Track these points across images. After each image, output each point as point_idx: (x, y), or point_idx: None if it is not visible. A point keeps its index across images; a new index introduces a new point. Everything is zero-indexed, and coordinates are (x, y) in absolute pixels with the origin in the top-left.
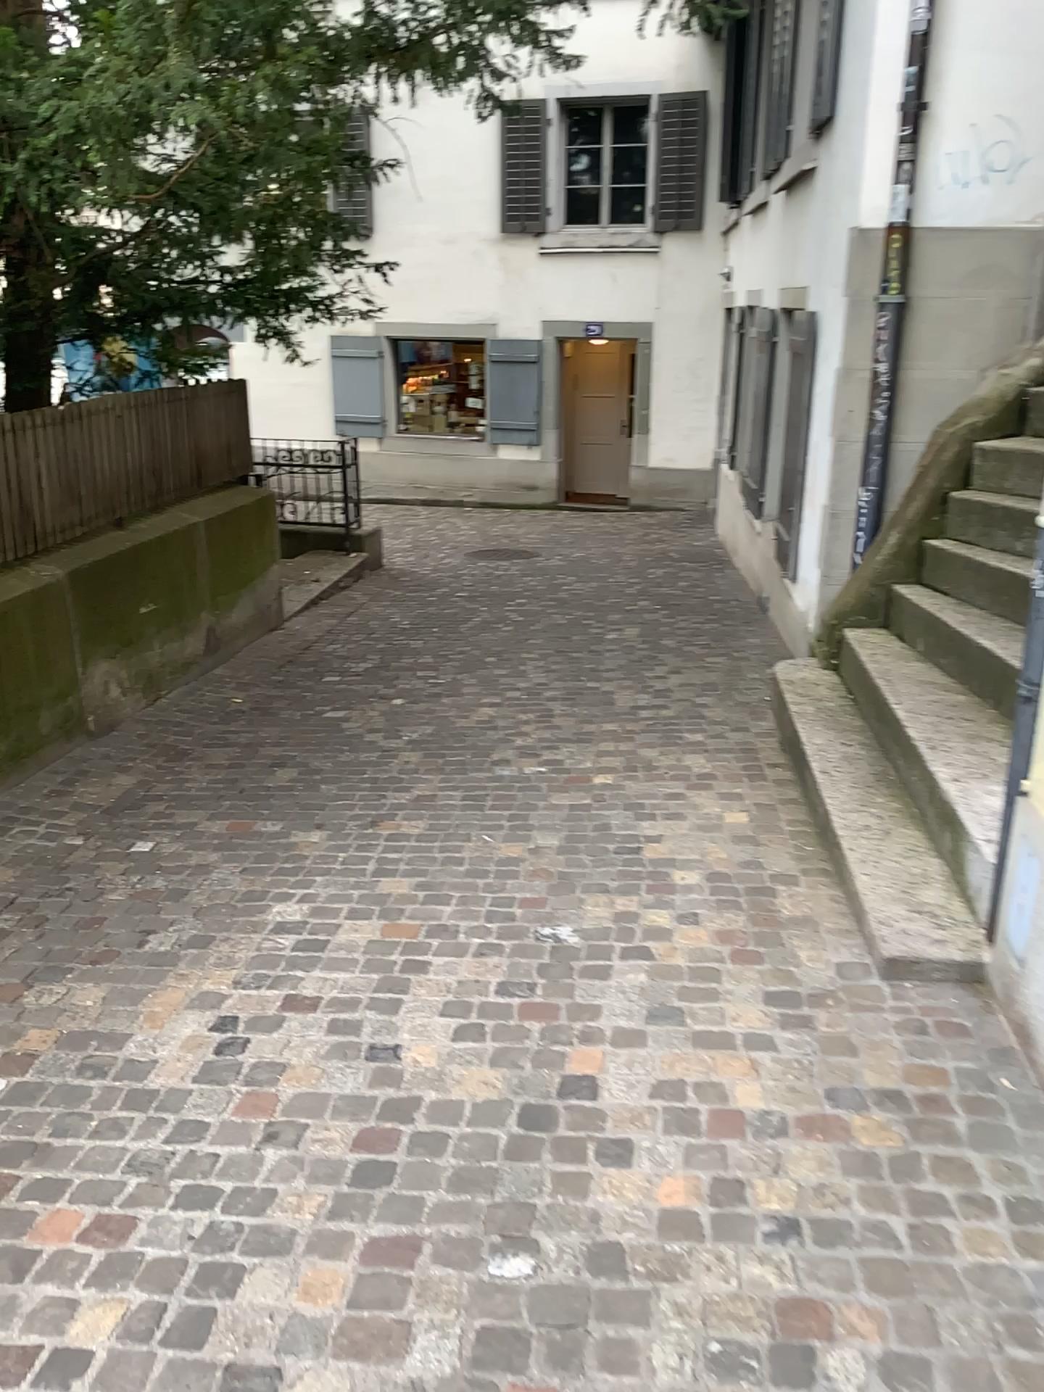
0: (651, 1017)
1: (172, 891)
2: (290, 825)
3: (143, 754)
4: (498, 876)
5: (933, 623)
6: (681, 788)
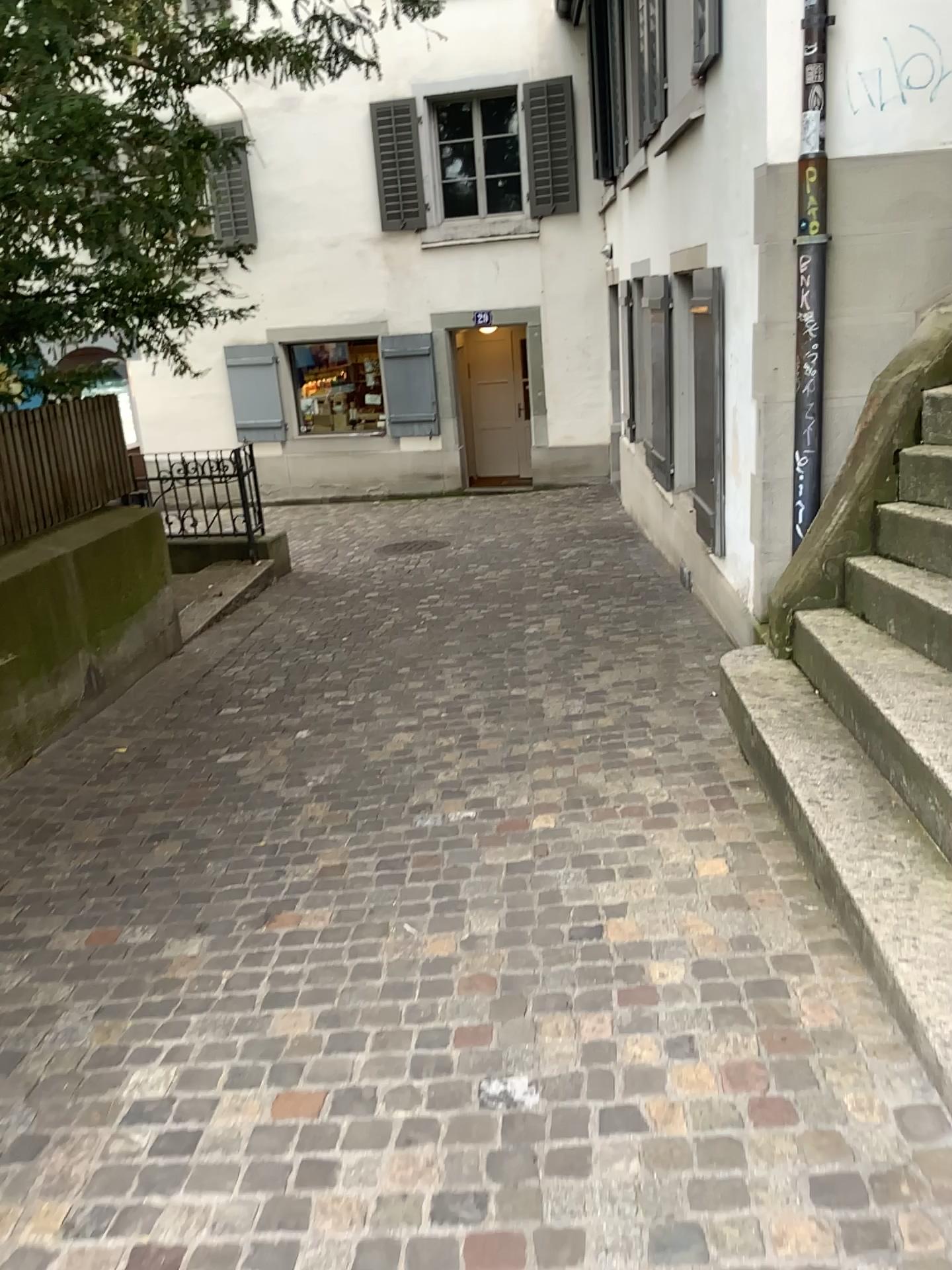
0: (657, 1253)
1: (2, 1060)
2: (167, 929)
3: (4, 836)
4: (425, 991)
5: (906, 602)
6: (636, 829)
